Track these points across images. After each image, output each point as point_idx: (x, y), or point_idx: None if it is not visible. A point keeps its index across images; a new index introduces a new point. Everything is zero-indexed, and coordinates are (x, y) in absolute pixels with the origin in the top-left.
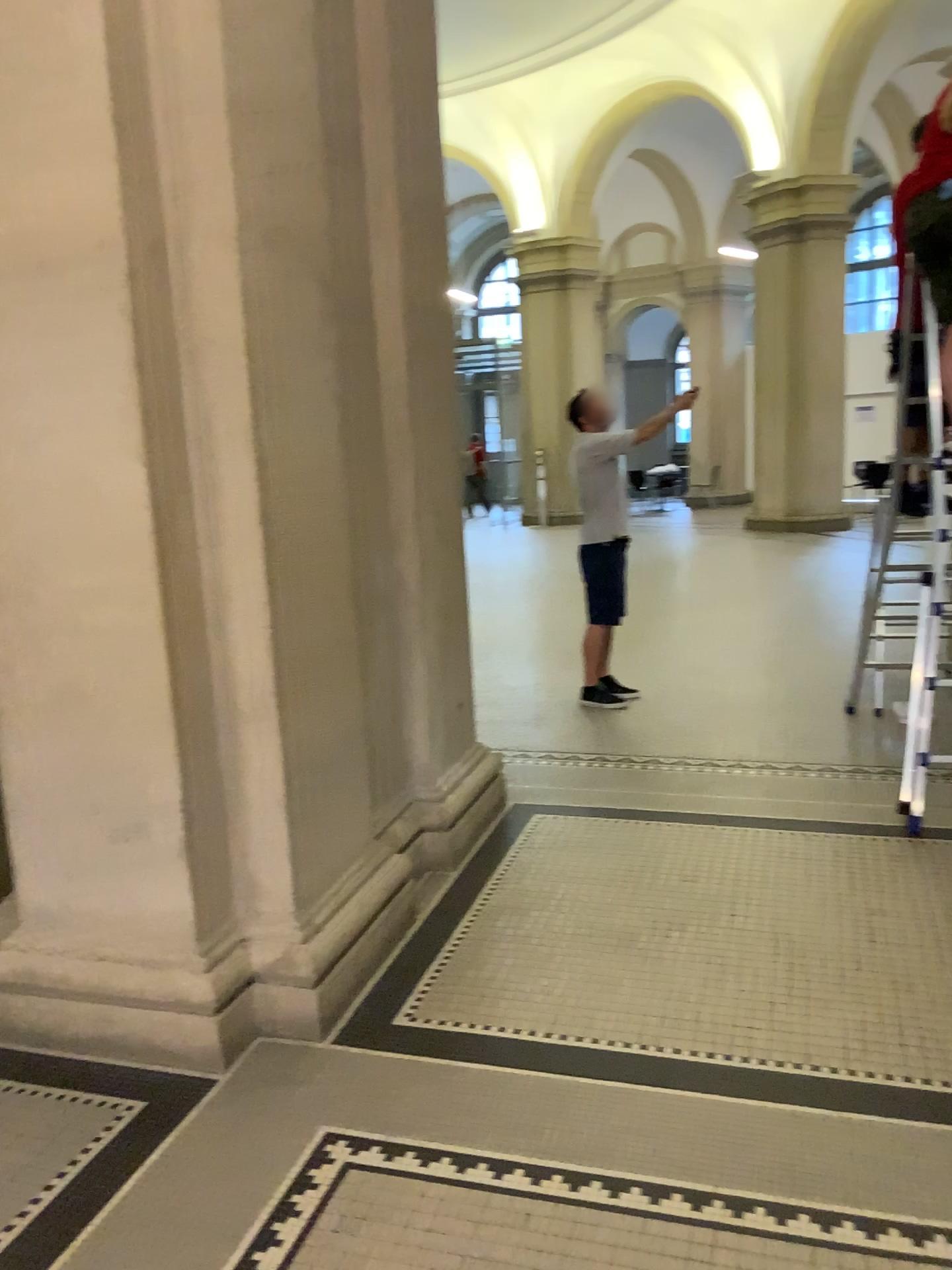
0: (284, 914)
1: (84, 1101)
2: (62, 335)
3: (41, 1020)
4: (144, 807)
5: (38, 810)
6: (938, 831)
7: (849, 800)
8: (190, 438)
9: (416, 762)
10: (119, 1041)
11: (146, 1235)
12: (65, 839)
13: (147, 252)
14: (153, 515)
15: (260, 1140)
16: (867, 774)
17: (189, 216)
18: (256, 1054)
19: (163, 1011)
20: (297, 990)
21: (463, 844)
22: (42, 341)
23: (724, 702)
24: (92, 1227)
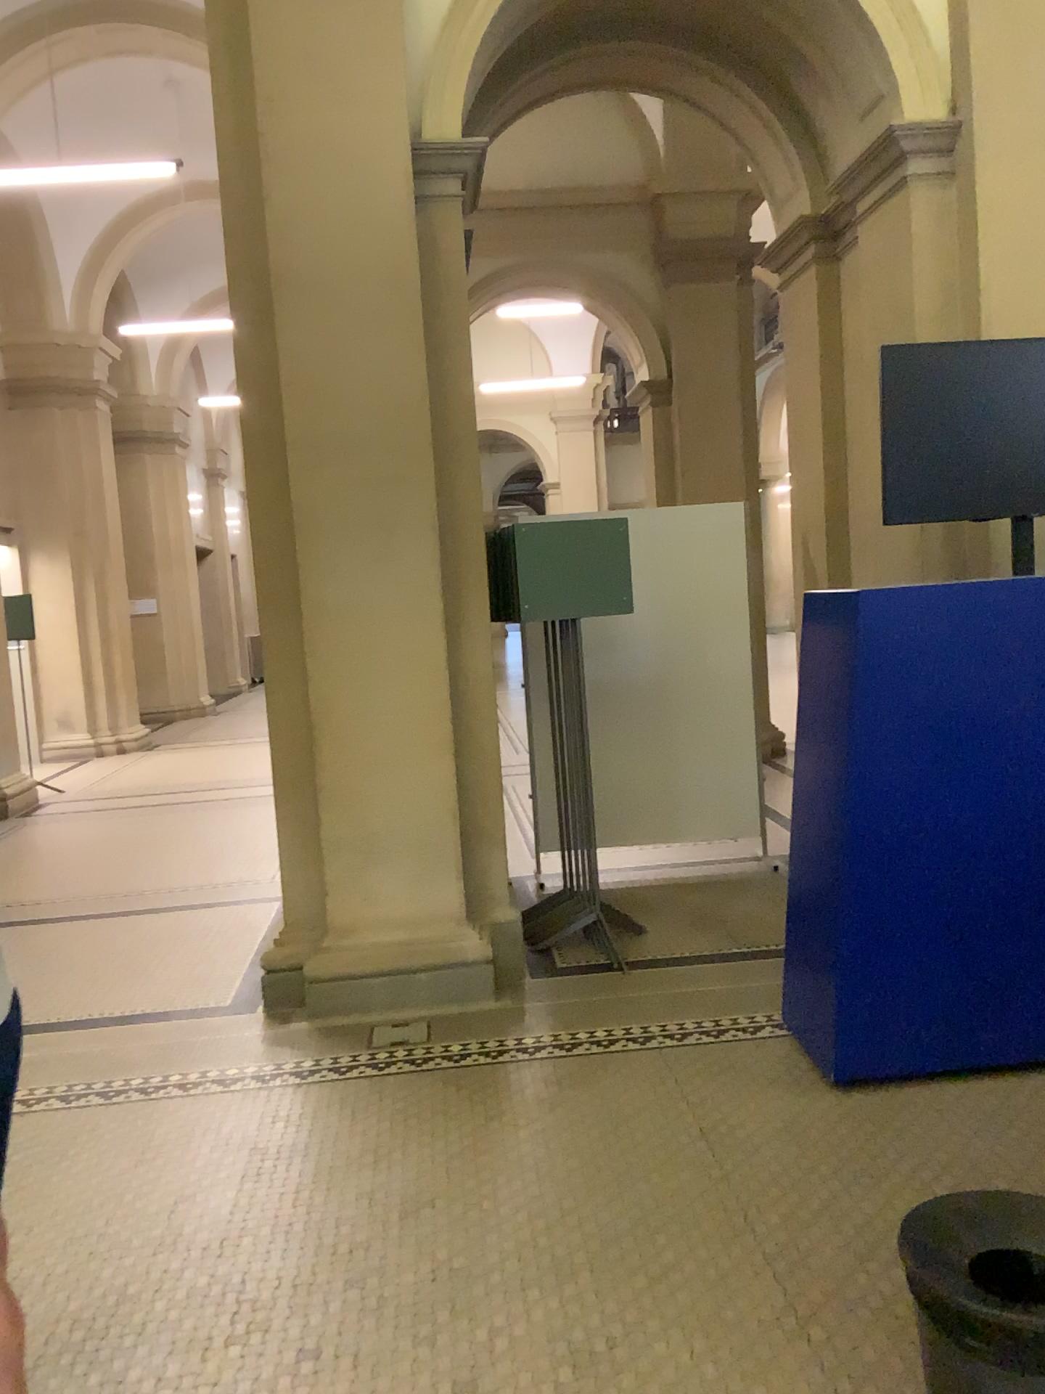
0: None
1: None
2: None
3: None
4: None
5: None
6: None
7: None
8: None
9: None
10: None
11: None
12: None
13: None
14: None
15: None
16: None
17: None
18: None
19: None
20: None
21: None
22: None
23: None
24: None
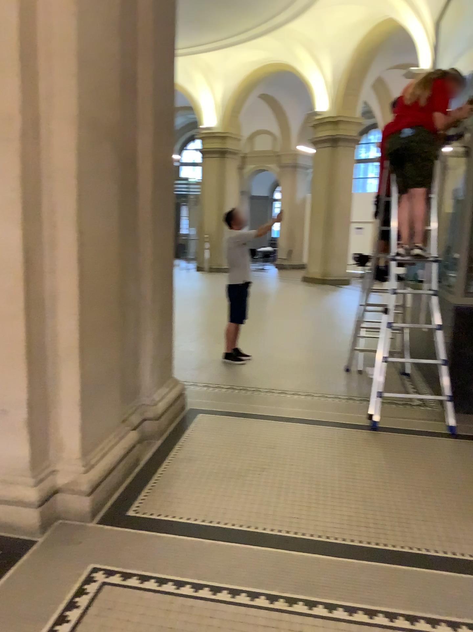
0: (75, 458)
1: None
2: None
3: None
4: (6, 401)
5: None
6: (387, 428)
7: (347, 412)
8: (43, 217)
9: (143, 385)
10: None
11: None
12: None
13: (28, 124)
14: (23, 255)
15: (58, 570)
16: (356, 400)
17: (51, 108)
18: (57, 528)
19: (9, 506)
20: (79, 496)
21: (163, 427)
22: None
23: (291, 363)
24: None
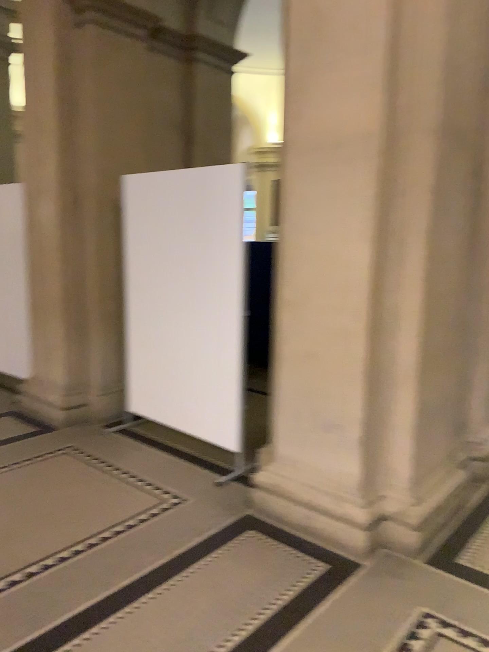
0: (404, 487)
1: (297, 555)
2: (340, 181)
3: (277, 509)
4: (343, 417)
5: (289, 408)
6: None
7: None
8: (393, 235)
9: (471, 420)
10: (314, 530)
11: (333, 633)
12: (300, 425)
13: (388, 141)
14: (372, 273)
15: (387, 602)
16: None
17: (411, 123)
18: (381, 556)
19: (338, 521)
20: (406, 528)
21: None
22: (330, 184)
23: None
24: (306, 620)
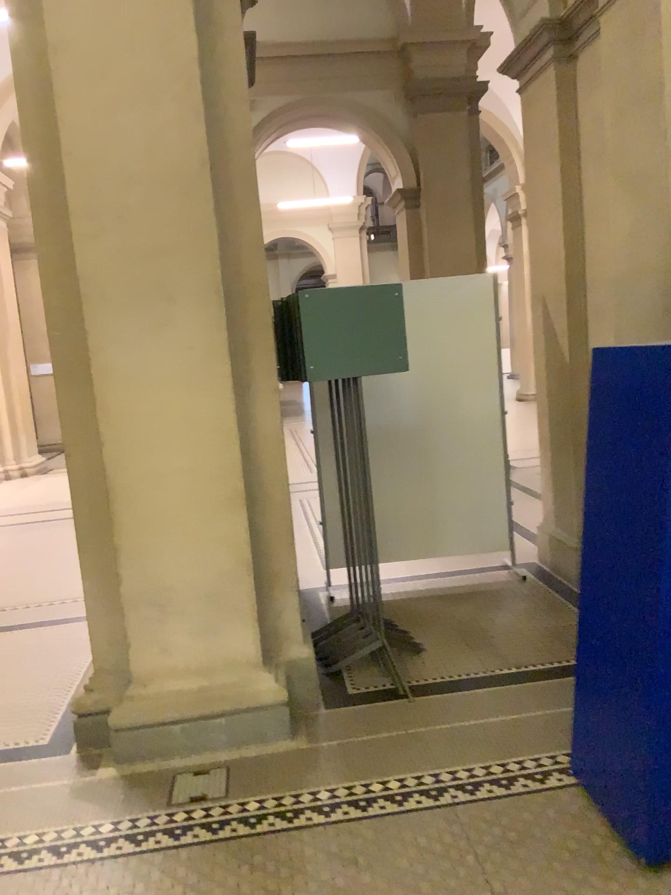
0: None
1: None
2: None
3: None
4: None
5: None
6: None
7: None
8: None
9: None
10: None
11: None
12: None
13: None
14: None
15: None
16: None
17: None
18: None
19: None
20: None
21: None
22: None
23: None
24: None
